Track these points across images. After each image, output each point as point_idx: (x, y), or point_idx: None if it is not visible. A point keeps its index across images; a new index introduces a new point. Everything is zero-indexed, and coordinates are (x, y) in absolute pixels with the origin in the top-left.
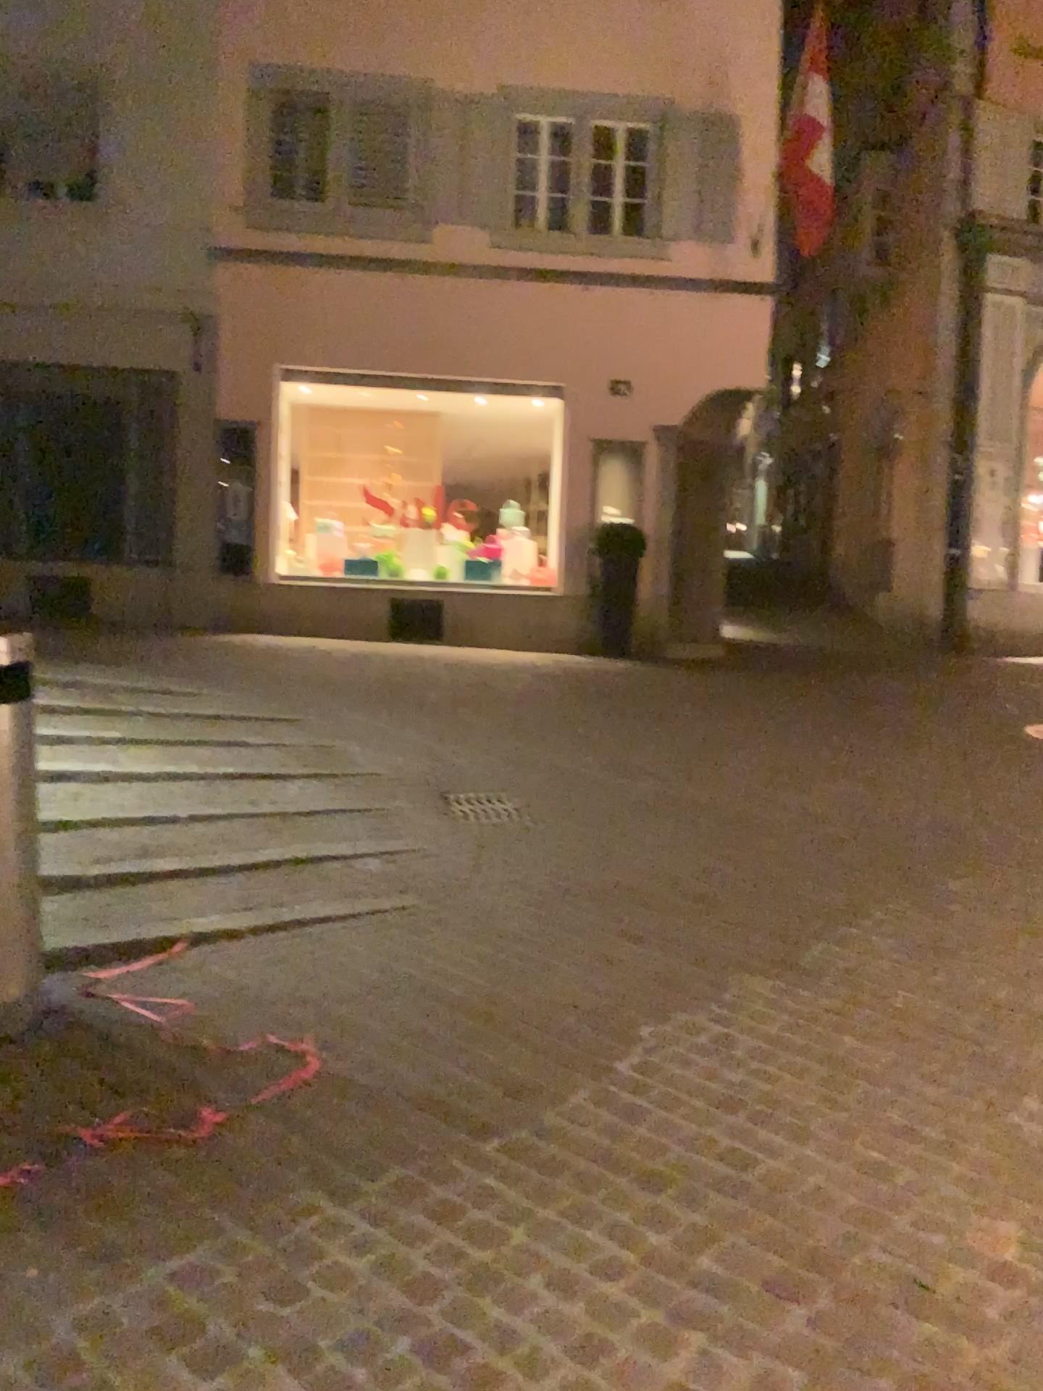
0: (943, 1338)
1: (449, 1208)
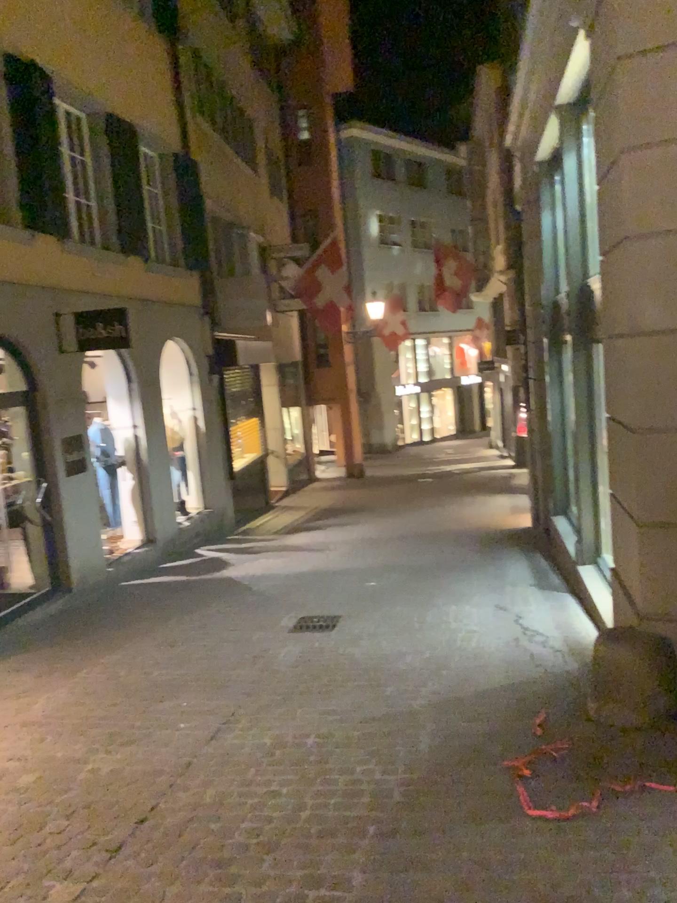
0: (102, 838)
1: (353, 795)
